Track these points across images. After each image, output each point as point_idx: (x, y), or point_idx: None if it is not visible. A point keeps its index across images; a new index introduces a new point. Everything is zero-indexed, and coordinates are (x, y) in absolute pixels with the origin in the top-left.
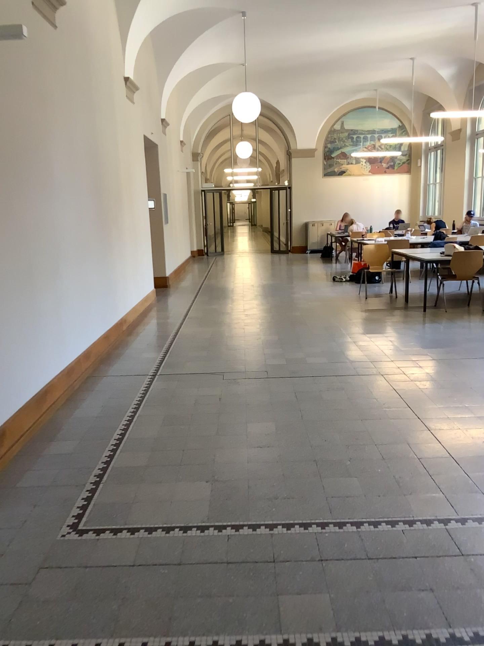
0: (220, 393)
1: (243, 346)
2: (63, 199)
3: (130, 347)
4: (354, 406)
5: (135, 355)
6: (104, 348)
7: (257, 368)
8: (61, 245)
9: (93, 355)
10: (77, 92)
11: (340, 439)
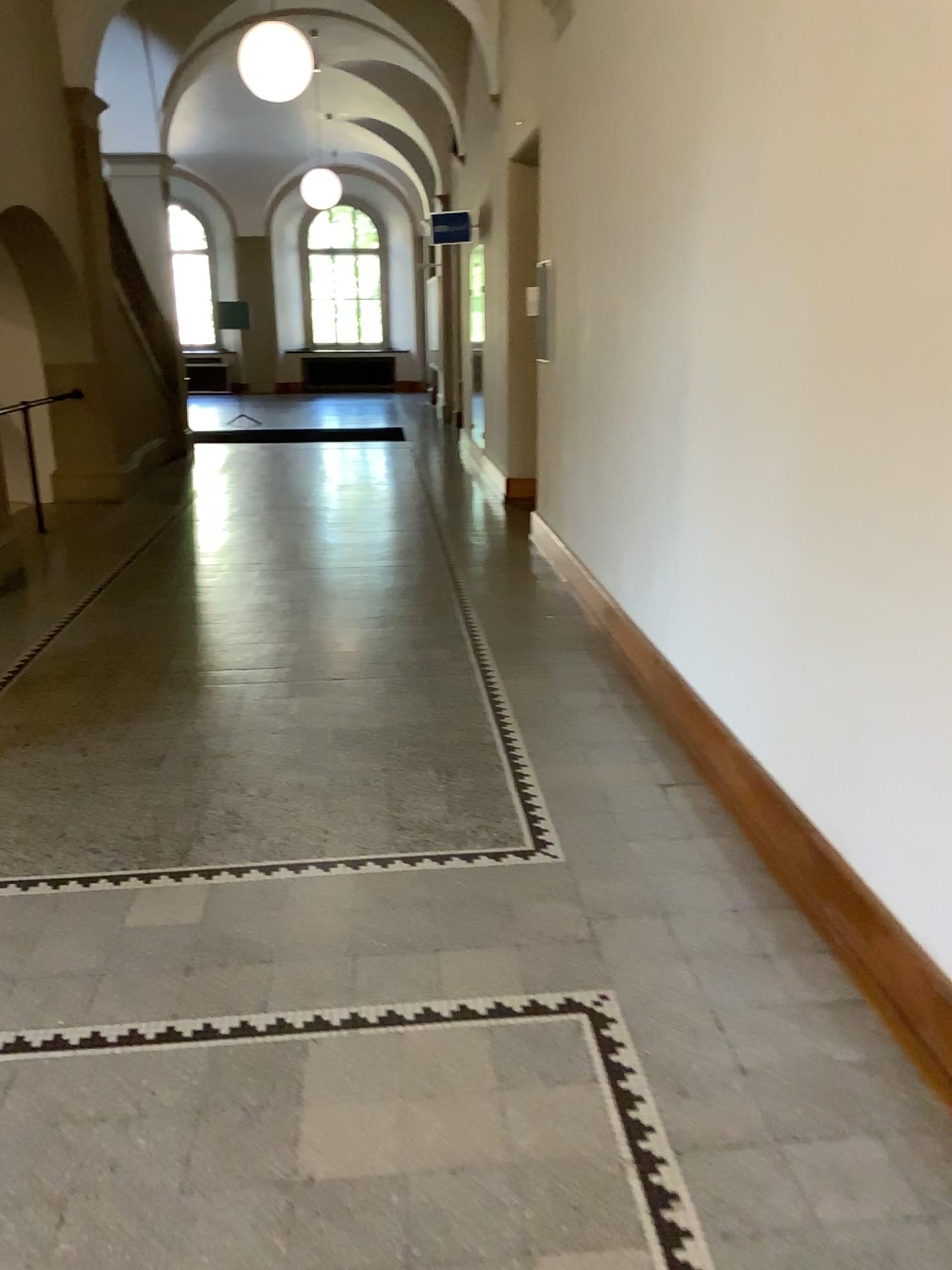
0: None
1: None
2: None
3: None
4: None
5: None
6: None
7: None
8: None
9: None
10: None
11: None
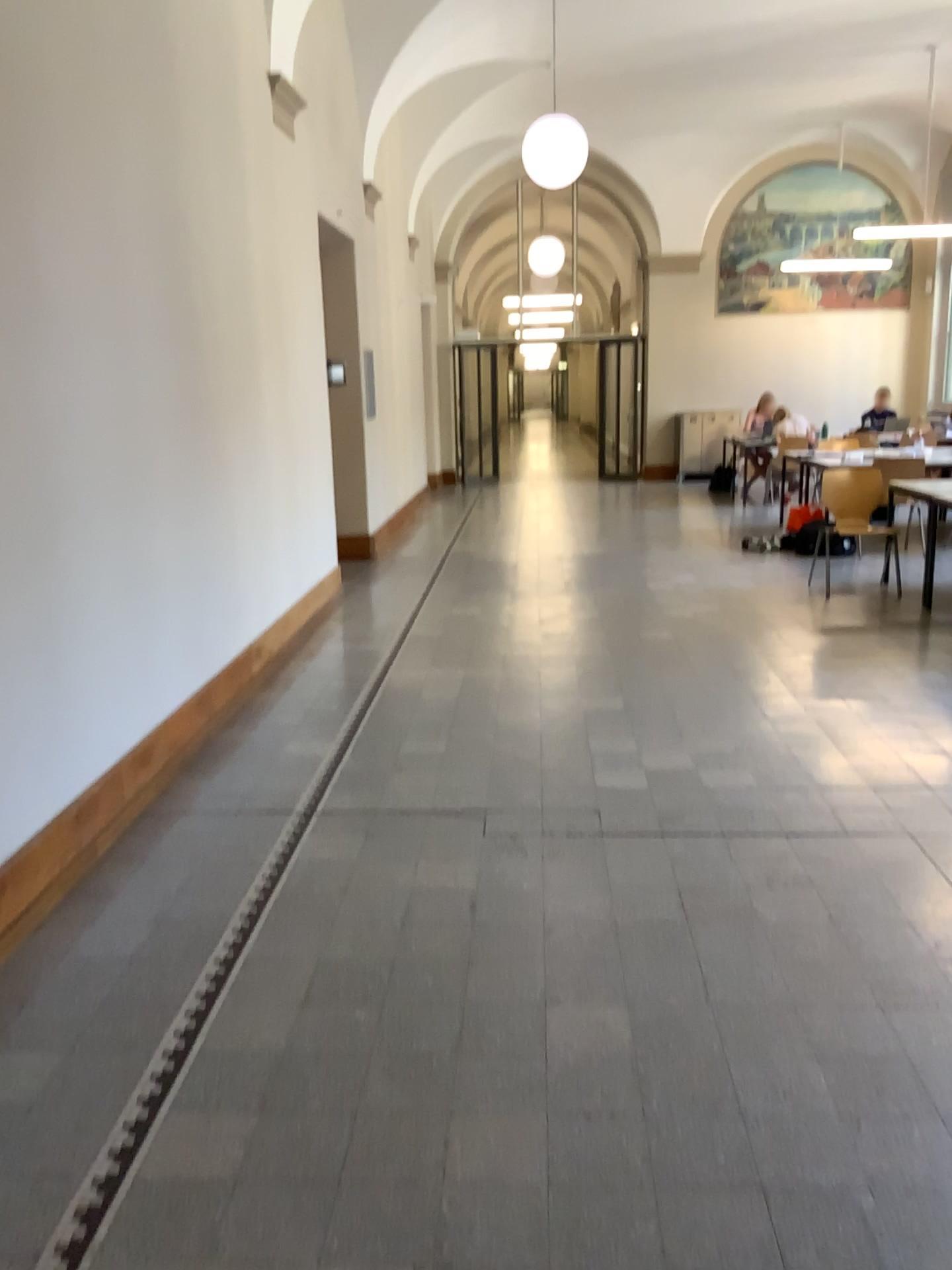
0: (475, 888)
1: (538, 731)
2: (72, 359)
3: (261, 722)
4: (848, 949)
5: (271, 747)
6: (197, 727)
7: (572, 801)
8: (60, 483)
9: (163, 751)
10: (123, 86)
11: (827, 1091)
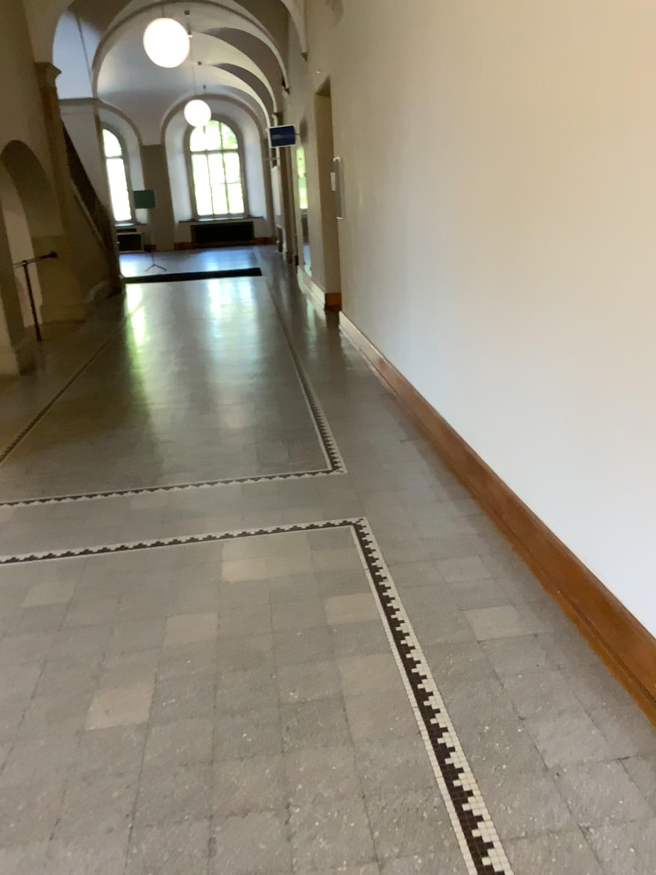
0: None
1: None
2: None
3: None
4: None
5: None
6: None
7: None
8: None
9: None
10: None
11: None
